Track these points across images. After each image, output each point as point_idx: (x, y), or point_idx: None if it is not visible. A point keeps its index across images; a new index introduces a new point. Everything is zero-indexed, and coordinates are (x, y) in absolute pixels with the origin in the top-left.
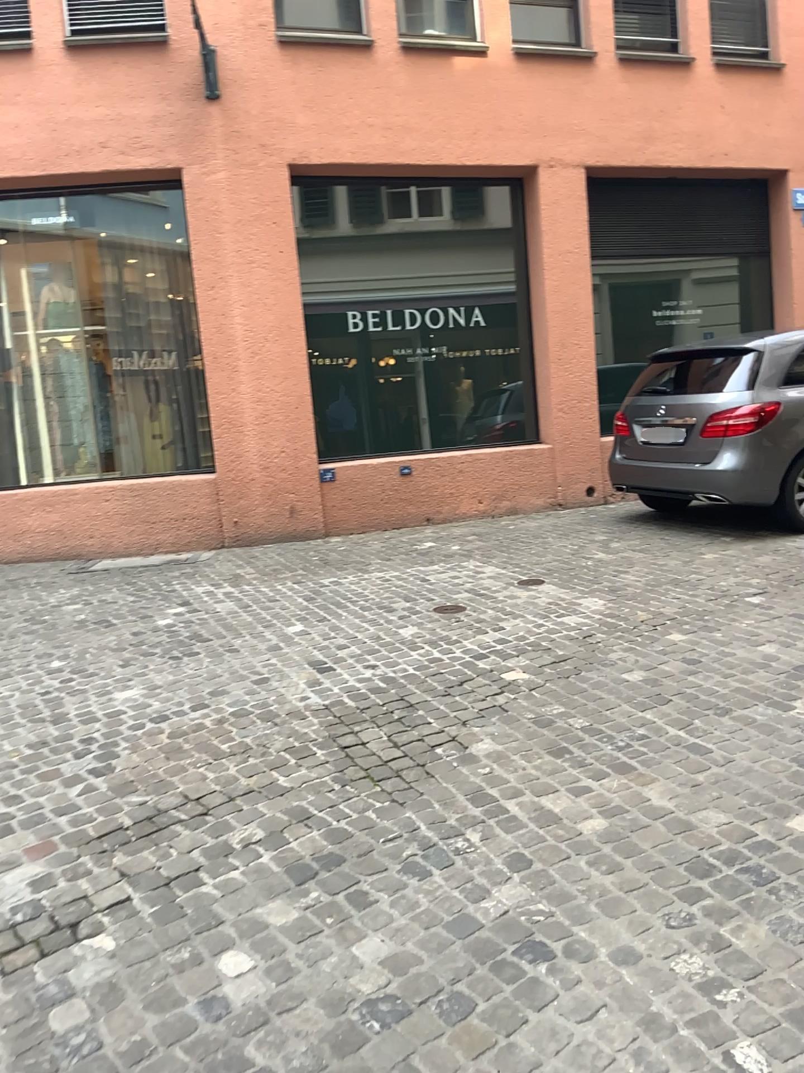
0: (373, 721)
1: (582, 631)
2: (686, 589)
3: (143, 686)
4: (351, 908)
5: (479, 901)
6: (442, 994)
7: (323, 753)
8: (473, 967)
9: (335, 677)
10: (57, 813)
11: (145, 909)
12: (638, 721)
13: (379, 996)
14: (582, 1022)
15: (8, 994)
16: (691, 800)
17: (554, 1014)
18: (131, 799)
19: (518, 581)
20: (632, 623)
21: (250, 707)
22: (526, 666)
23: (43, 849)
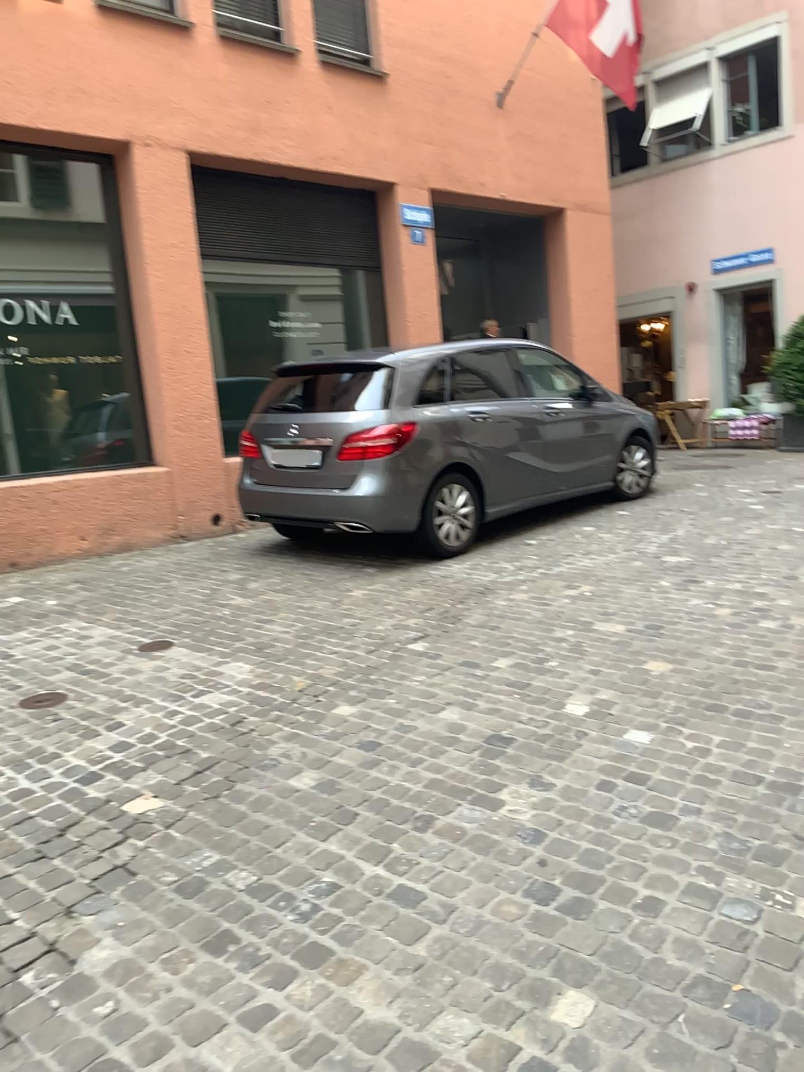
0: None
1: (228, 717)
2: (345, 641)
3: None
4: None
5: None
6: None
7: None
8: None
9: None
10: None
11: None
12: (323, 863)
13: None
14: None
15: None
16: (420, 1006)
17: None
18: None
19: (138, 647)
20: (289, 697)
21: None
22: (157, 783)
23: None
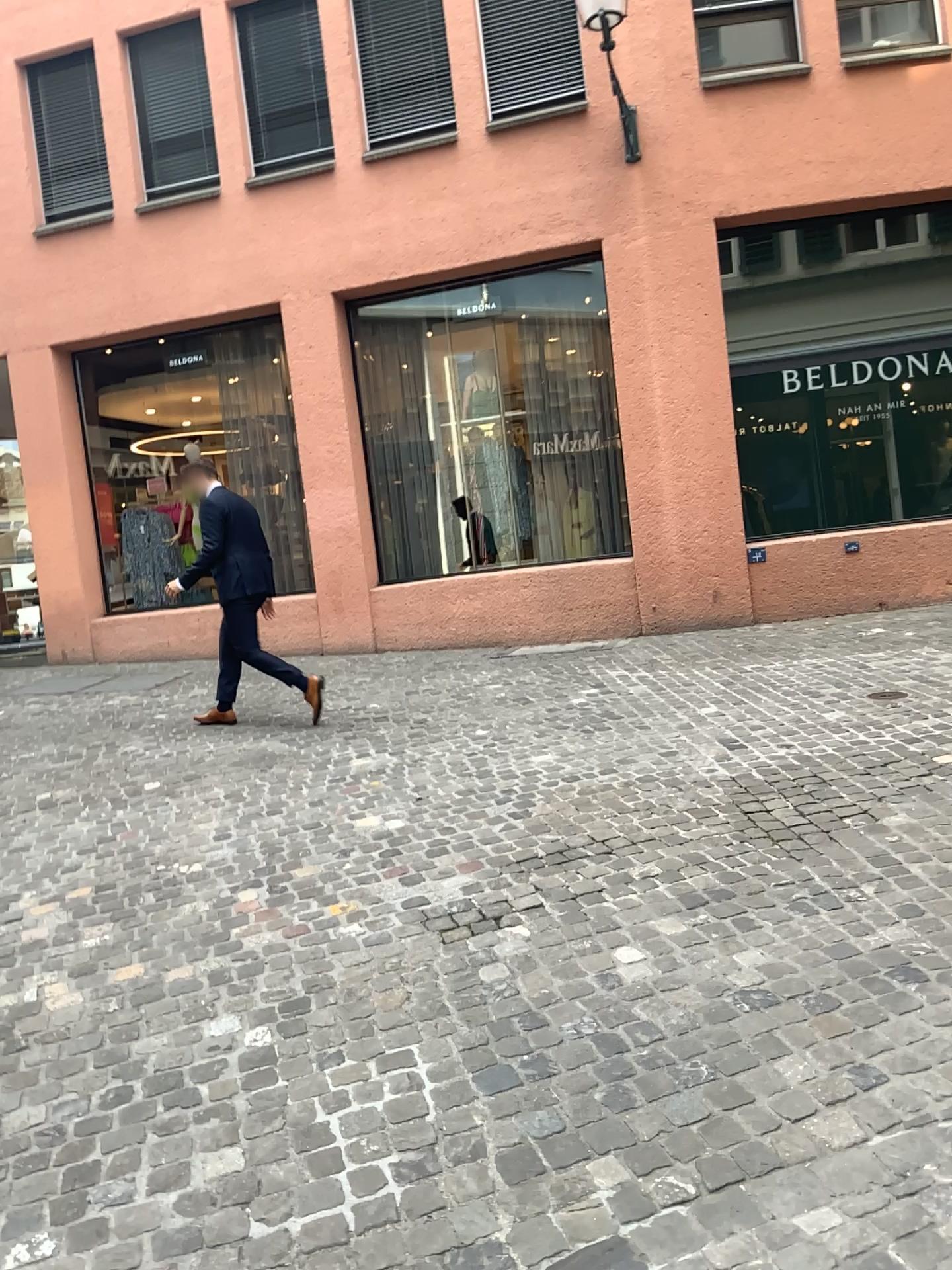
0: (780, 791)
1: None
2: None
3: (558, 752)
4: (736, 928)
5: (860, 934)
6: (810, 993)
7: (726, 814)
8: (844, 979)
9: (747, 752)
10: (482, 842)
11: (556, 913)
12: None
13: (752, 988)
14: (940, 1026)
15: (449, 954)
16: None
17: (914, 1018)
18: (545, 838)
19: None
20: None
21: (658, 774)
22: None
23: (472, 867)
